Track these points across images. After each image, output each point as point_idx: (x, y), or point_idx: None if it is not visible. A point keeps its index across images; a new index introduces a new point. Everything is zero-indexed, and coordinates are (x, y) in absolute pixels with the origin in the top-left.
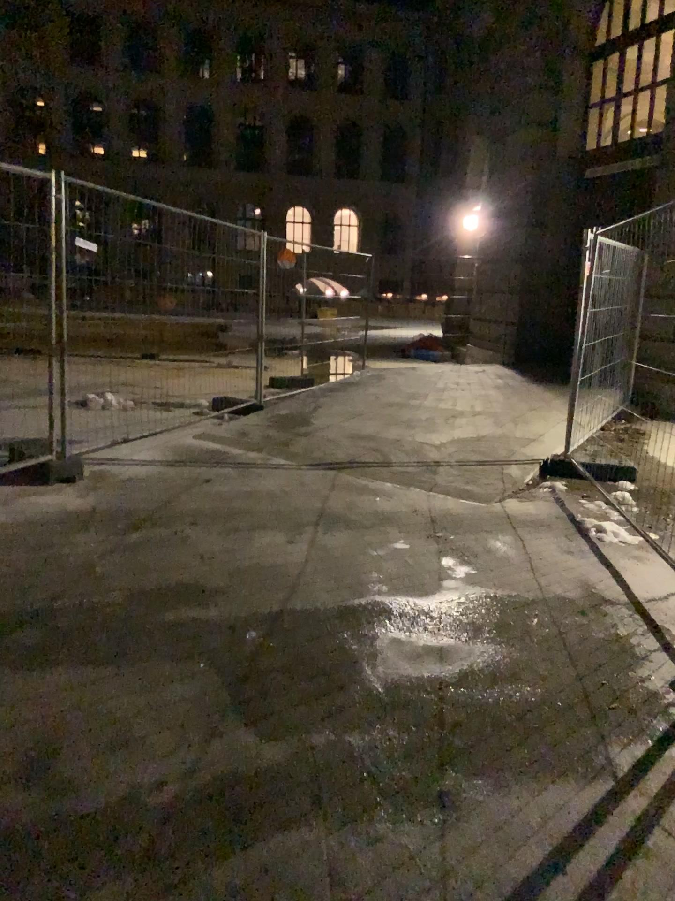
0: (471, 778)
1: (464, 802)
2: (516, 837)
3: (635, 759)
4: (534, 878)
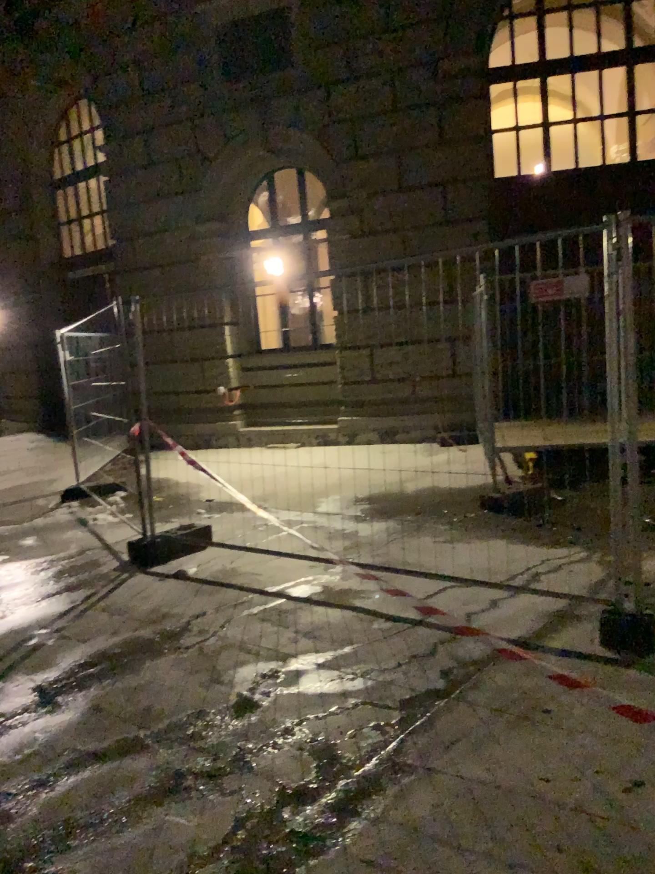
0: (5, 617)
1: (1, 623)
2: (26, 624)
3: (88, 589)
4: (33, 630)
